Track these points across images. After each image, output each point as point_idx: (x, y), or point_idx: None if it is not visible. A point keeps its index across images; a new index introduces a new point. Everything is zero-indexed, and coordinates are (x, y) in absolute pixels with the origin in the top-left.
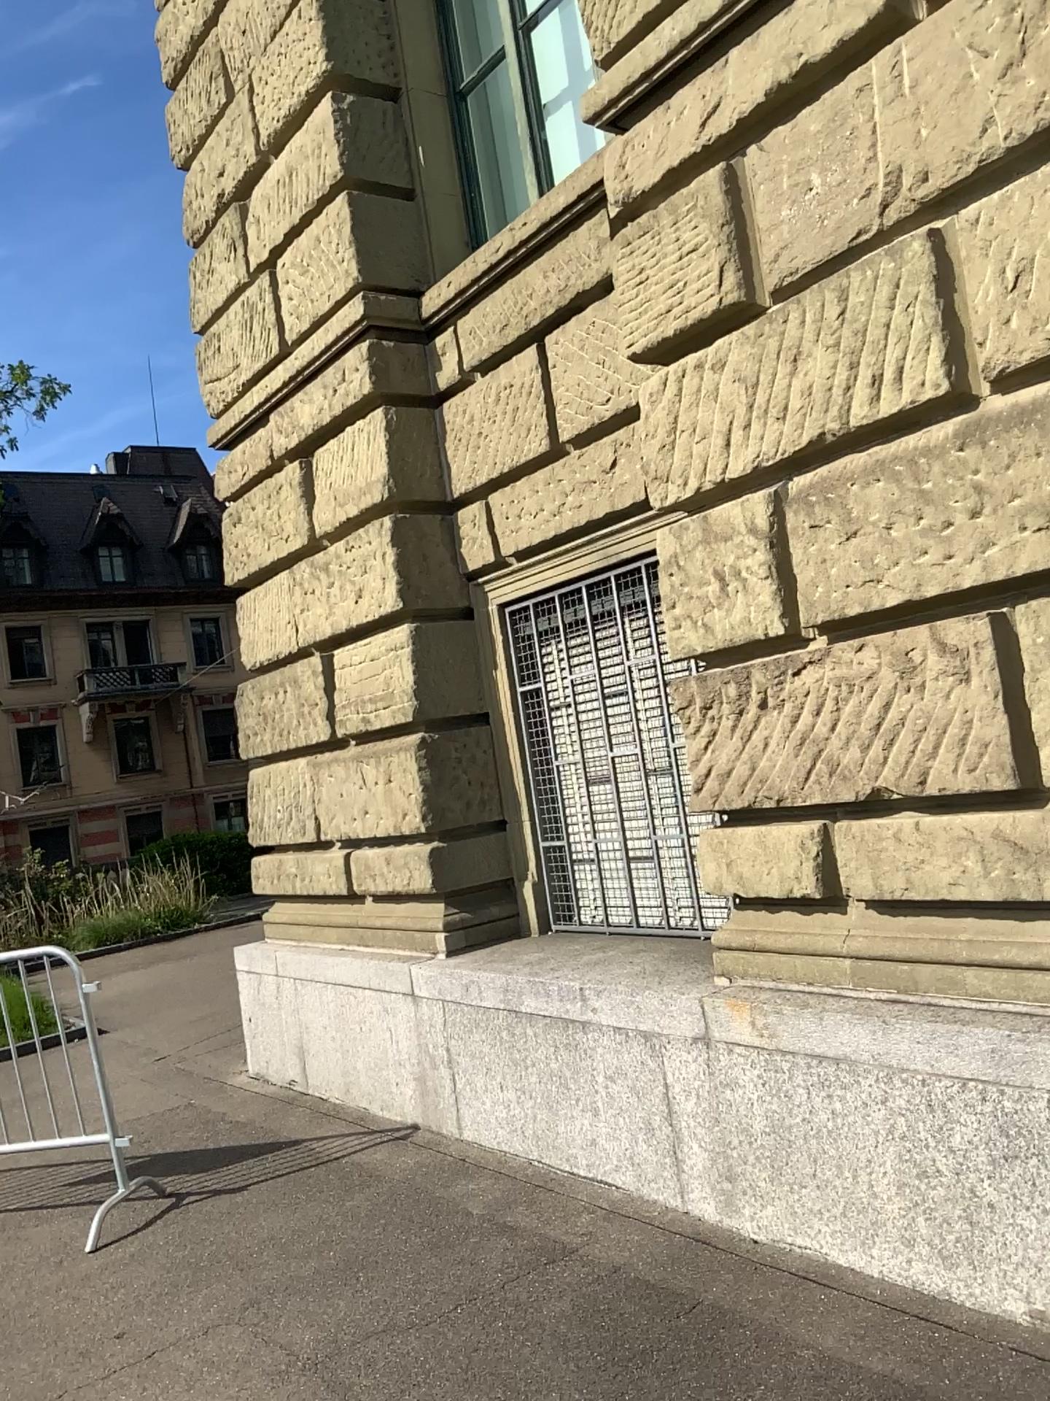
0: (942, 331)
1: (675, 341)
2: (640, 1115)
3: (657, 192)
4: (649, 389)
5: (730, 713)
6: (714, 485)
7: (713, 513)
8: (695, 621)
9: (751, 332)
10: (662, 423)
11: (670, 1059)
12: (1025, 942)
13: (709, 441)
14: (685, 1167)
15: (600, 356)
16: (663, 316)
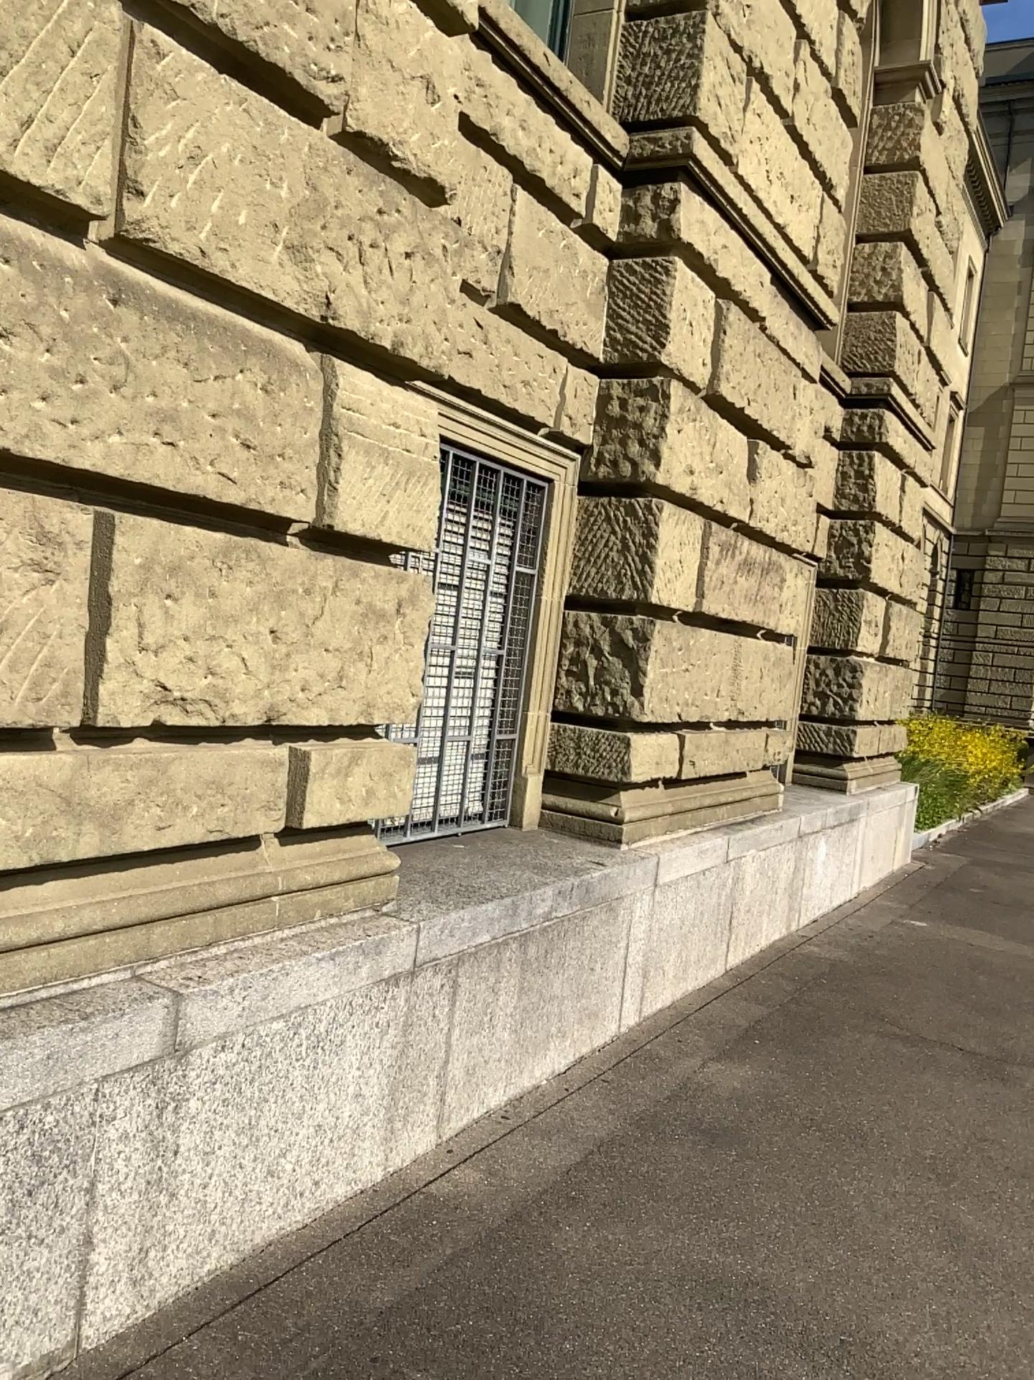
0: (123, 146)
1: None
2: None
3: None
4: None
5: None
6: None
7: None
8: None
9: None
10: None
11: None
12: (35, 915)
13: None
14: None
15: None
16: None
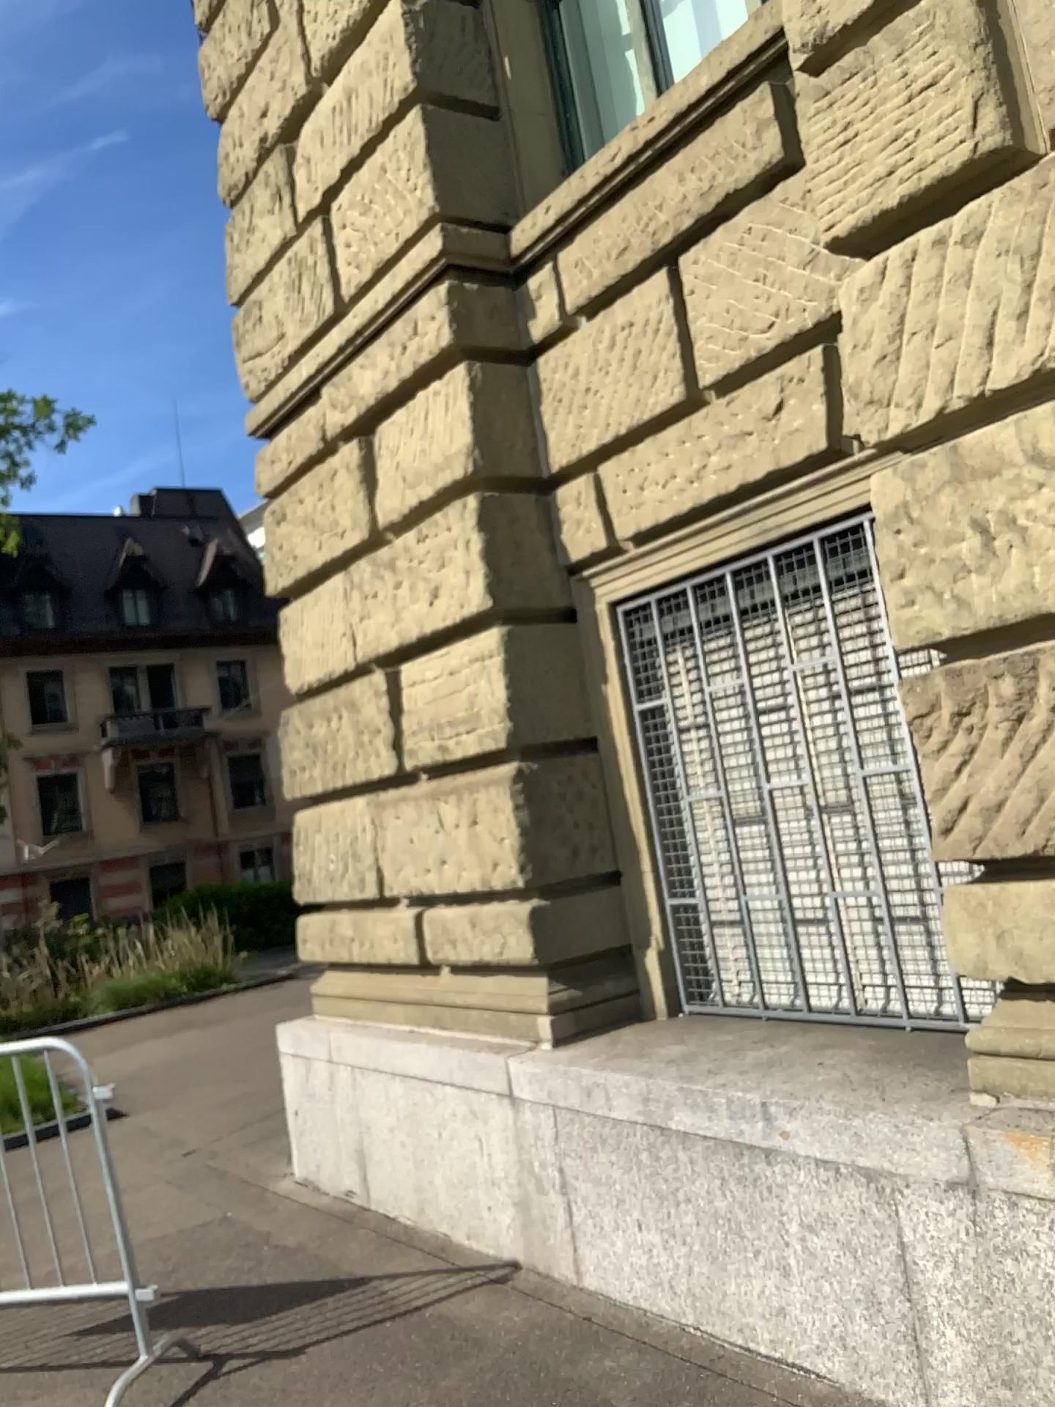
0: None
1: (897, 216)
2: (859, 1285)
3: (869, 20)
4: (853, 289)
5: (996, 720)
6: (963, 405)
7: (961, 444)
8: (937, 594)
9: (1024, 185)
10: (876, 330)
11: (908, 1208)
12: None
13: (954, 347)
14: (938, 1367)
15: (760, 271)
16: (878, 183)
